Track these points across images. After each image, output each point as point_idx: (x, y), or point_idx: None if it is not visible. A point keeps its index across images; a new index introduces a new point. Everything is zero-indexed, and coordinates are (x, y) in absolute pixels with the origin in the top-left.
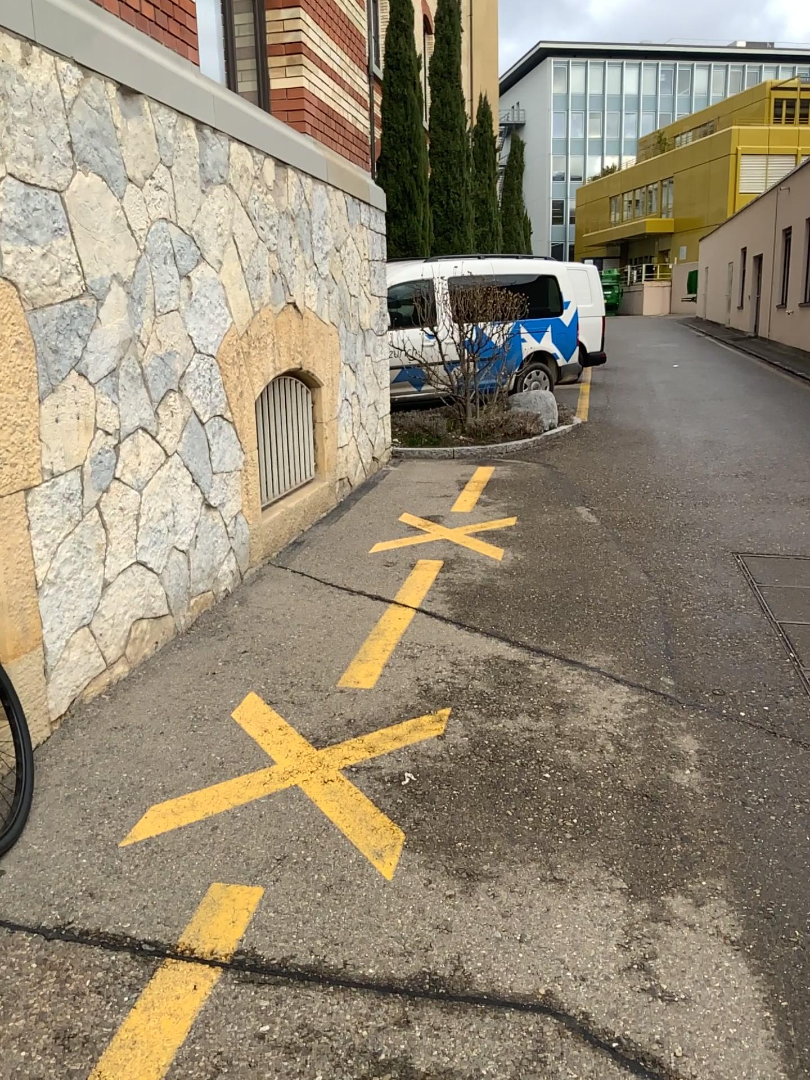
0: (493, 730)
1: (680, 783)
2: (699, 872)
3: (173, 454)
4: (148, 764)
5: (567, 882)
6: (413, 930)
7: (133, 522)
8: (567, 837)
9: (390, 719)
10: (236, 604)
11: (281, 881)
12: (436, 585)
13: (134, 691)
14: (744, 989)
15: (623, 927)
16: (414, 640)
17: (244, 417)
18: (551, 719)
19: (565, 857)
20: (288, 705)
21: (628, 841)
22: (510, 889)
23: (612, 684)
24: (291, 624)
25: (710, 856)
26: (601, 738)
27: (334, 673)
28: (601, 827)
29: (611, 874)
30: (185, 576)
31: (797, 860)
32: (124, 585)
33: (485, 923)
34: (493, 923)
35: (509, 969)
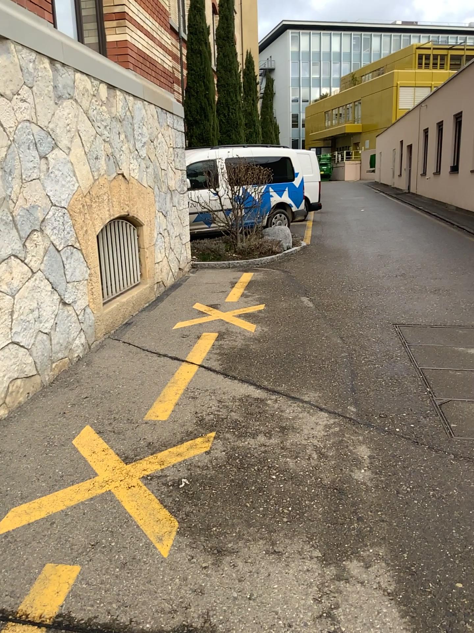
0: (241, 447)
1: (358, 479)
2: (368, 543)
3: (38, 271)
4: (12, 478)
5: (282, 554)
6: (178, 595)
7: (8, 316)
8: (284, 521)
9: (176, 441)
10: (85, 365)
11: (92, 561)
12: (212, 349)
13: (11, 427)
14: (396, 629)
15: (317, 586)
16: (196, 386)
17: (88, 246)
18: (279, 437)
19: (282, 536)
20: (110, 433)
21: (323, 522)
22: (245, 561)
23: (318, 412)
24: (118, 378)
25: (375, 531)
26: (309, 450)
27: (143, 410)
28: (307, 512)
29: (311, 547)
30: (49, 350)
31: (431, 531)
32: (3, 358)
33: (227, 587)
34: (232, 586)
35: (240, 621)
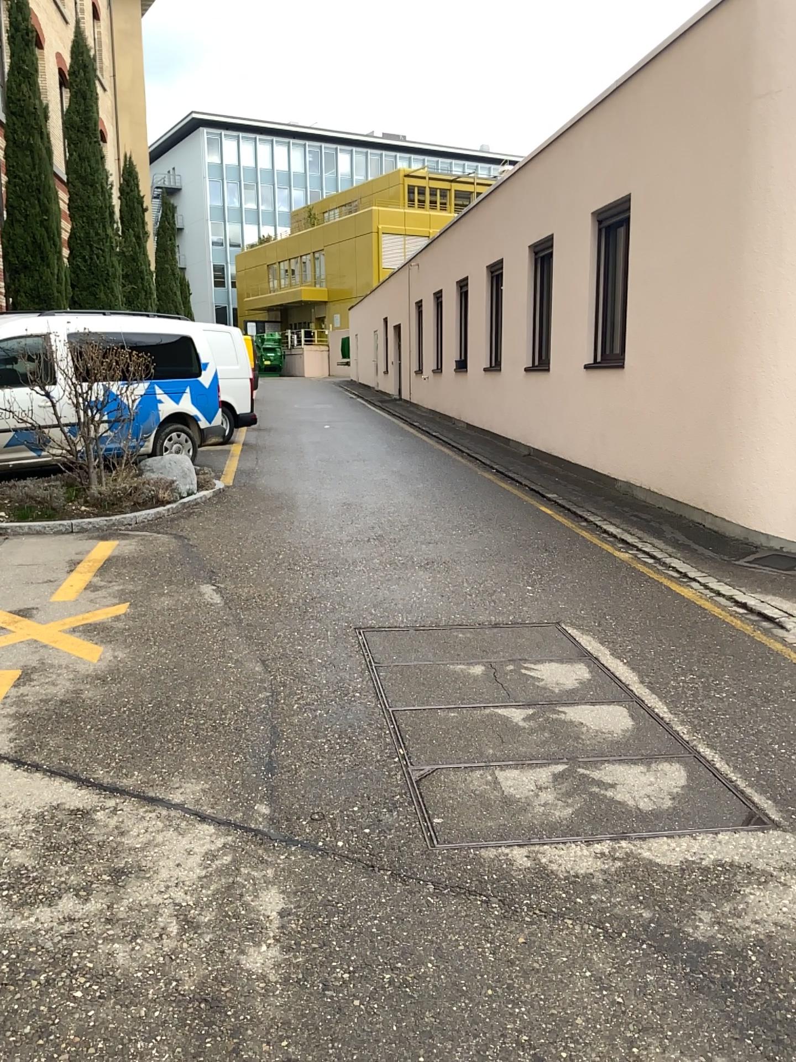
0: (17, 929)
1: (252, 970)
2: None
3: None
4: None
5: None
6: None
7: None
8: None
9: None
10: None
11: None
12: (2, 705)
13: None
14: None
15: None
16: None
17: None
18: (105, 893)
19: None
20: None
21: None
22: None
23: (194, 825)
24: None
25: None
26: (164, 915)
27: None
28: None
29: None
30: None
31: None
32: None
33: None
34: None
35: None
